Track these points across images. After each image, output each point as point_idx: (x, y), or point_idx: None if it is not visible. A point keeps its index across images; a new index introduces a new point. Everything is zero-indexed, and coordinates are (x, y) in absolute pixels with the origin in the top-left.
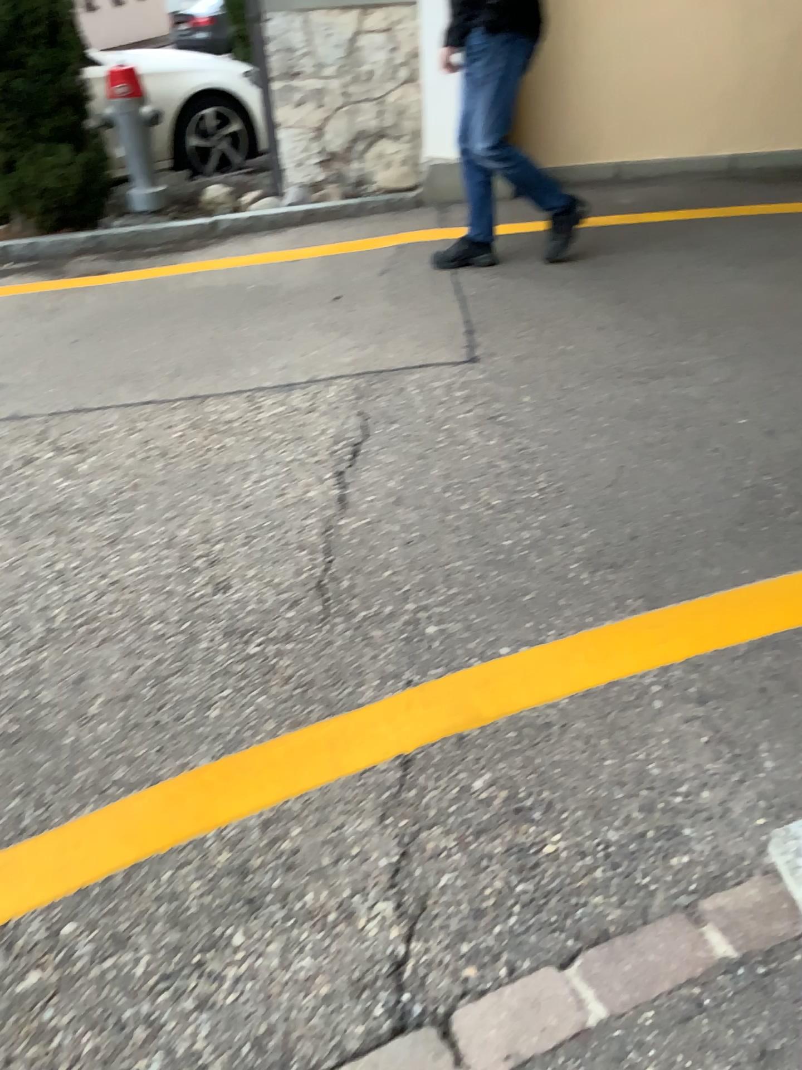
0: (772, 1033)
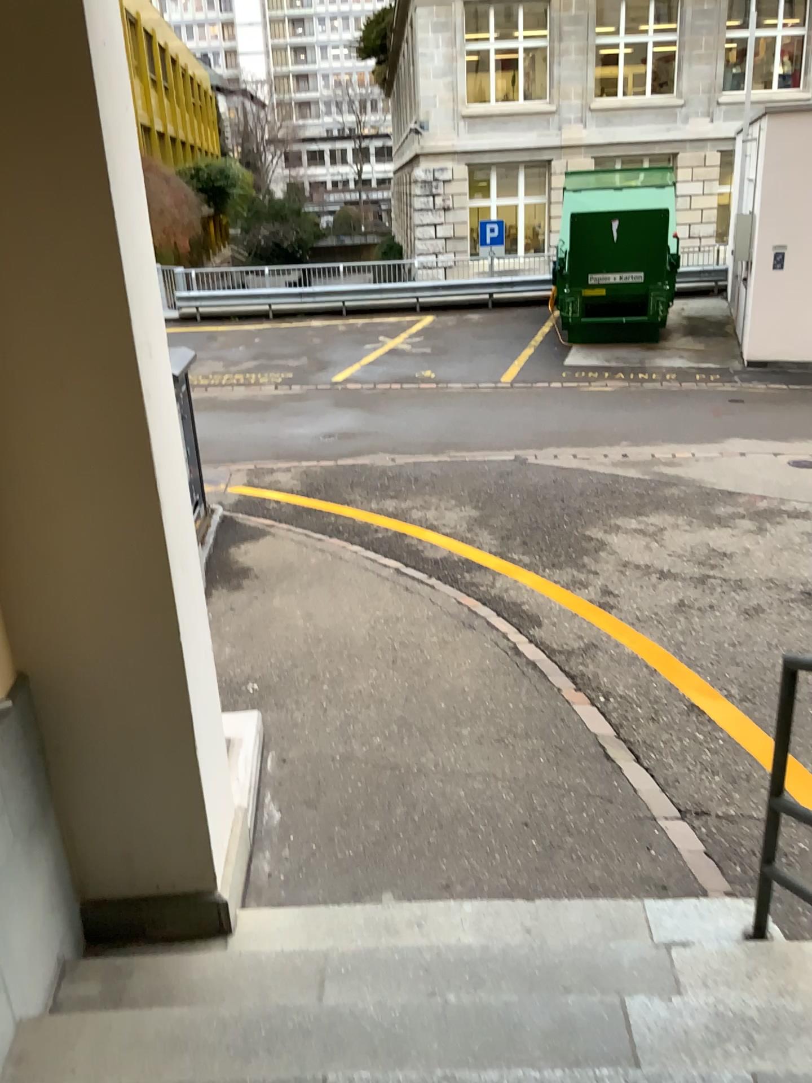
0: (669, 881)
